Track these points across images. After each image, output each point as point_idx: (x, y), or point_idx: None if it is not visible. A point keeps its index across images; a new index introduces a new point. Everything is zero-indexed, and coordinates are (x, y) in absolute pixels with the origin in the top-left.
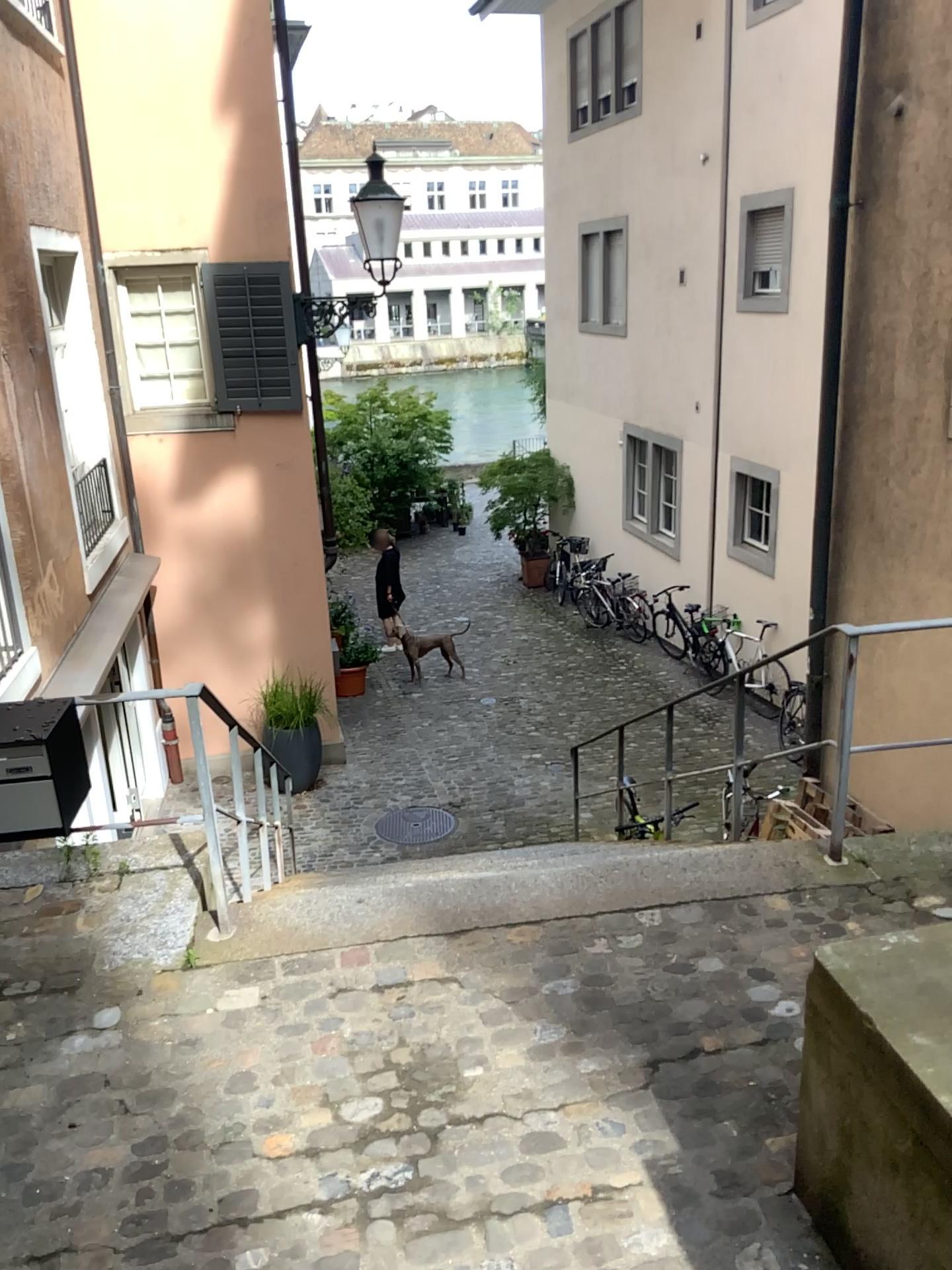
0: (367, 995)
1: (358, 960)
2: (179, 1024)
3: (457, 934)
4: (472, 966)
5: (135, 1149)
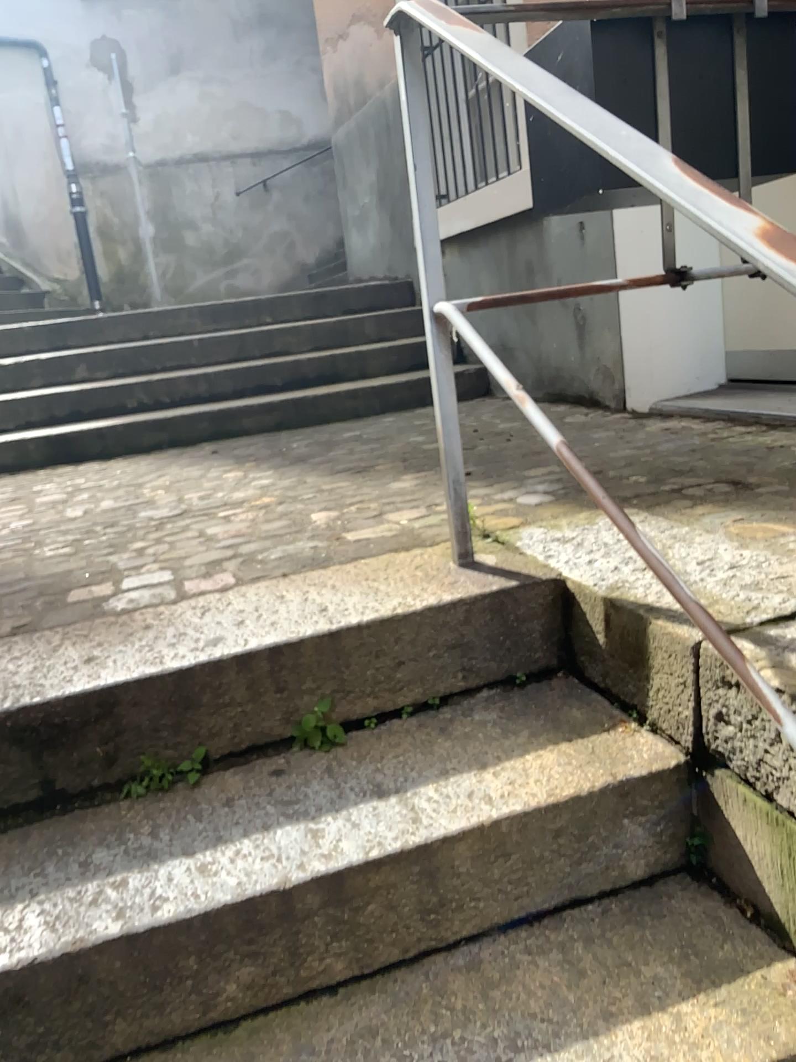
0: (183, 560)
1: (201, 580)
2: (429, 506)
3: (10, 634)
4: (6, 609)
5: (389, 474)
